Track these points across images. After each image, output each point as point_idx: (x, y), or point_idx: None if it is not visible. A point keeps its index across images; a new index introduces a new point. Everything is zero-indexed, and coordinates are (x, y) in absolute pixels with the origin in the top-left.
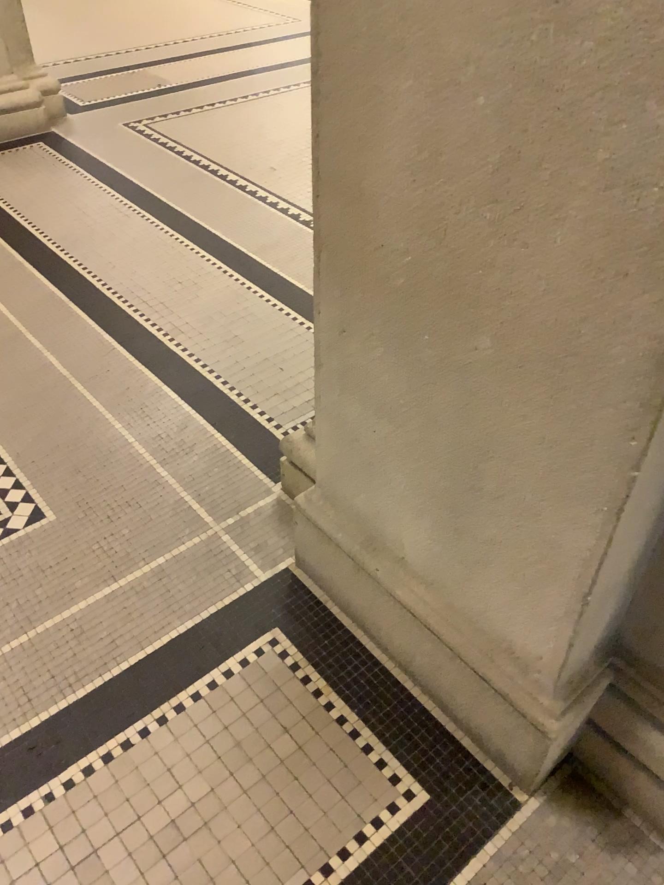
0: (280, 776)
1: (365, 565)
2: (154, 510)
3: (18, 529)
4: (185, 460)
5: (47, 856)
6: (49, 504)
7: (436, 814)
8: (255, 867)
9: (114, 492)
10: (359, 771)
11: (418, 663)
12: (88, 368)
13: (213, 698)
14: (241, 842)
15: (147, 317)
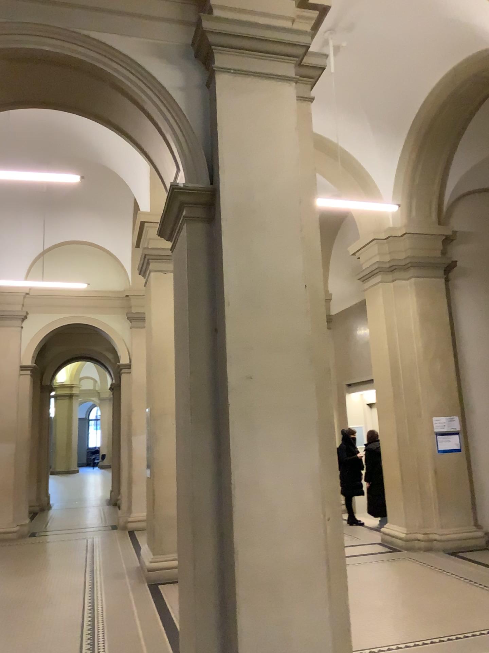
0: None
1: None
2: None
3: None
4: None
5: None
6: None
7: None
8: None
9: None
10: None
11: None
12: None
13: None
14: None
15: None
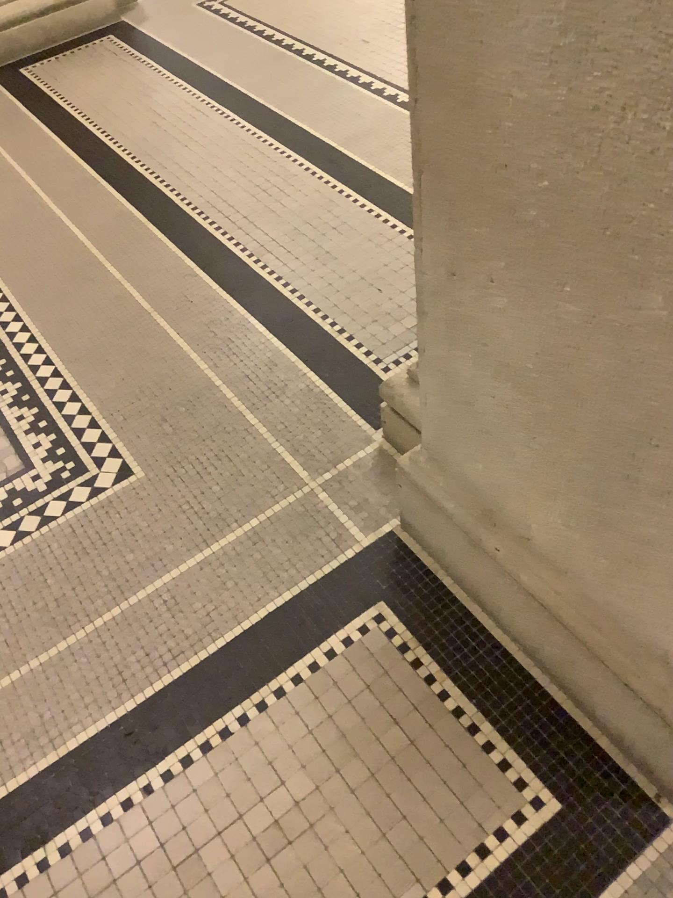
0: (391, 775)
1: (482, 541)
2: (245, 464)
3: (105, 488)
4: (276, 404)
5: (148, 854)
6: (136, 459)
7: (569, 827)
8: (366, 878)
9: (202, 443)
10: (479, 773)
11: (546, 654)
12: (170, 299)
13: (315, 683)
14: (350, 848)
15: (230, 235)
